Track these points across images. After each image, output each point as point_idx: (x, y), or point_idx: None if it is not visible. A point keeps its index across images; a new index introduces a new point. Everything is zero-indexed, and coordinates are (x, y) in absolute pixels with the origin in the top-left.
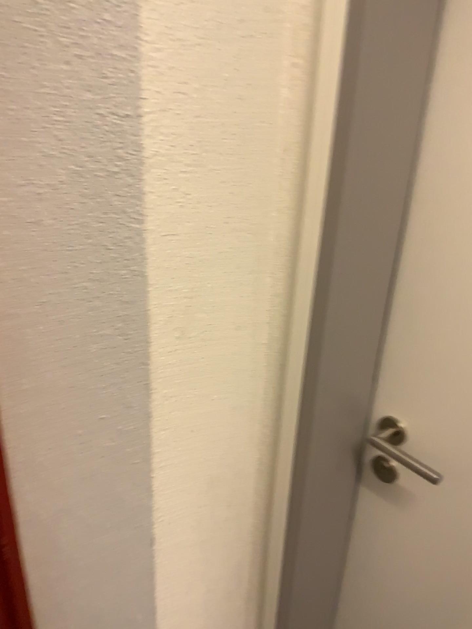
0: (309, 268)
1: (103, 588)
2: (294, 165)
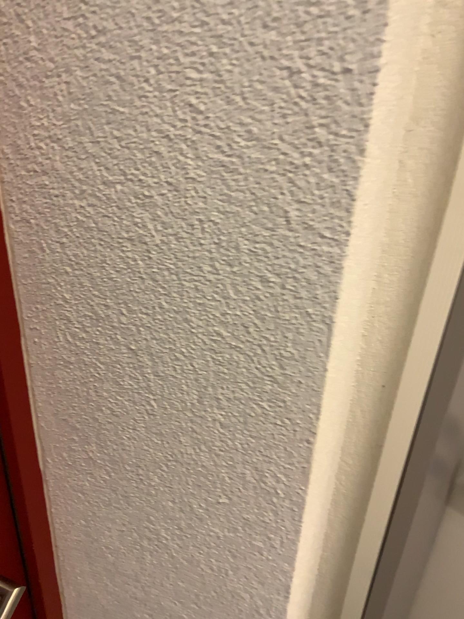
0: (445, 273)
1: None
2: (423, 139)
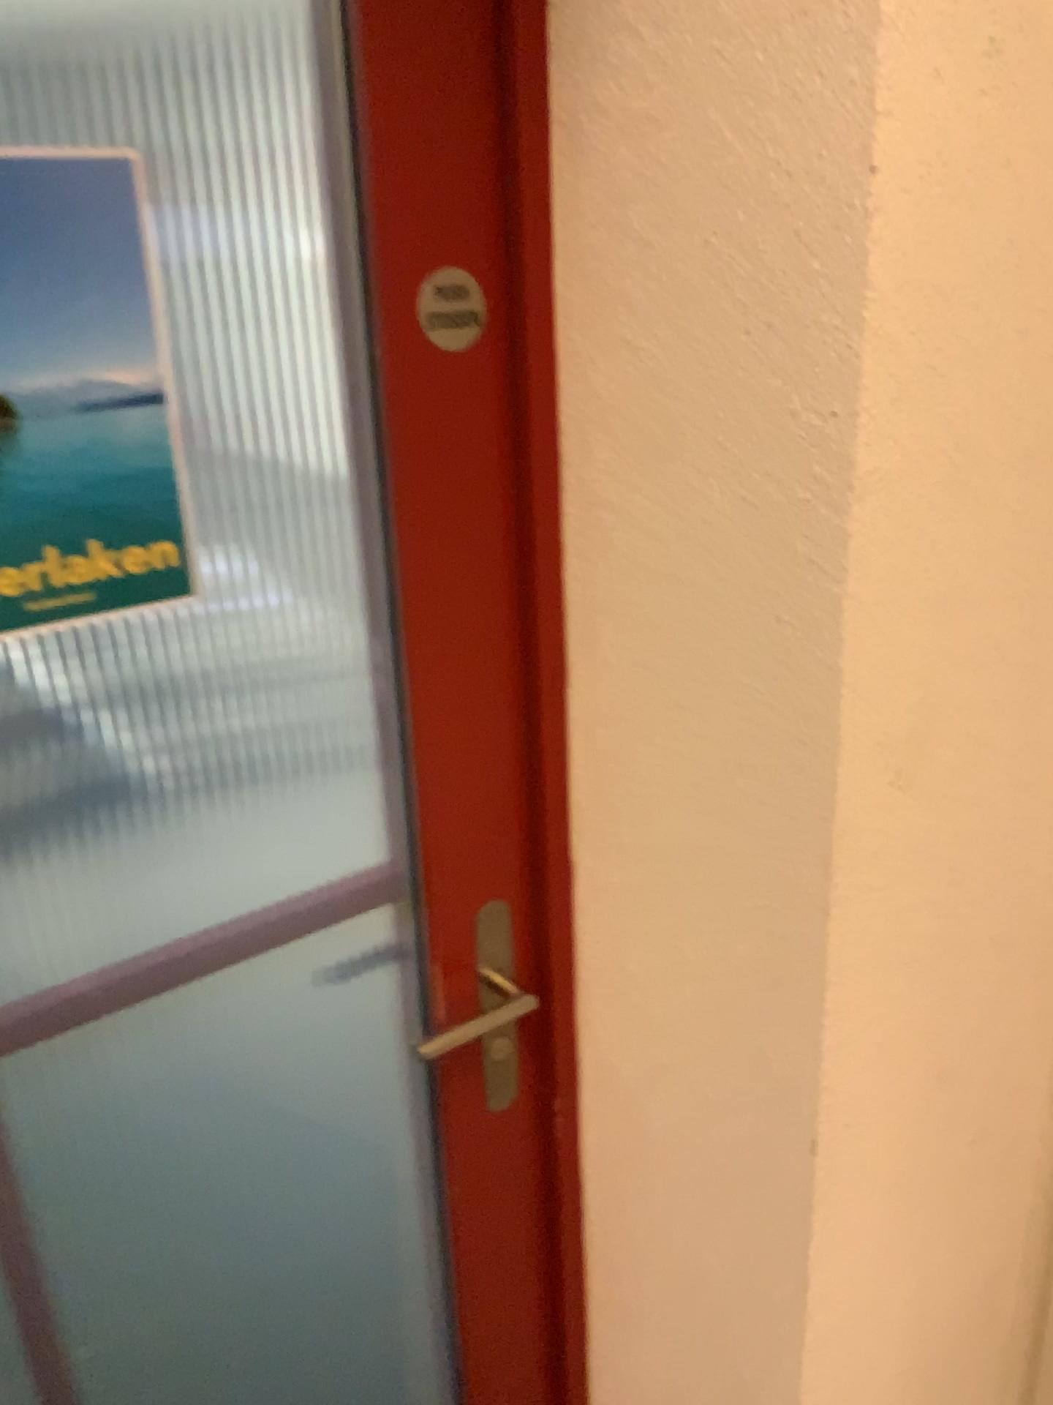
0: None
1: (714, 1235)
2: None
